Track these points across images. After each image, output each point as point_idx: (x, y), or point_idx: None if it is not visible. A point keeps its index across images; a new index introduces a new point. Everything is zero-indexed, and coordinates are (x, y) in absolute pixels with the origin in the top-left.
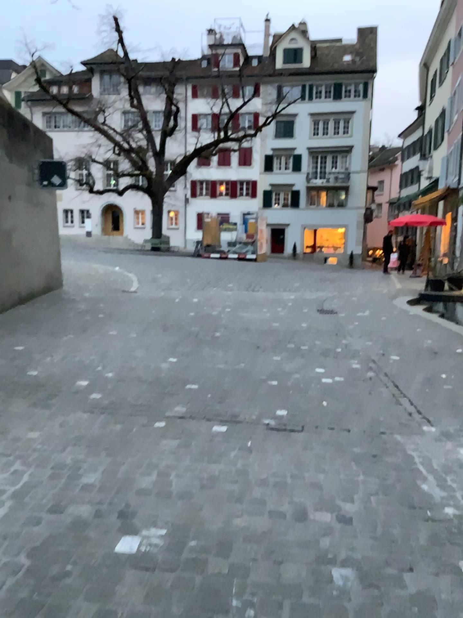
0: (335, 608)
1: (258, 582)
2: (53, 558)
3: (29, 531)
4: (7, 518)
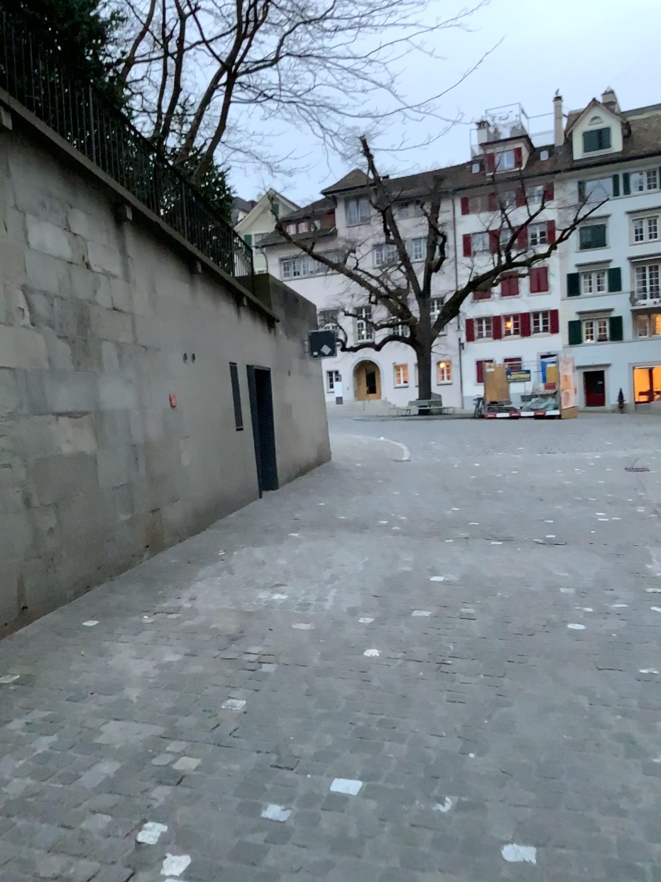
0: (556, 595)
1: (514, 588)
2: (399, 581)
3: (381, 573)
4: (366, 571)
